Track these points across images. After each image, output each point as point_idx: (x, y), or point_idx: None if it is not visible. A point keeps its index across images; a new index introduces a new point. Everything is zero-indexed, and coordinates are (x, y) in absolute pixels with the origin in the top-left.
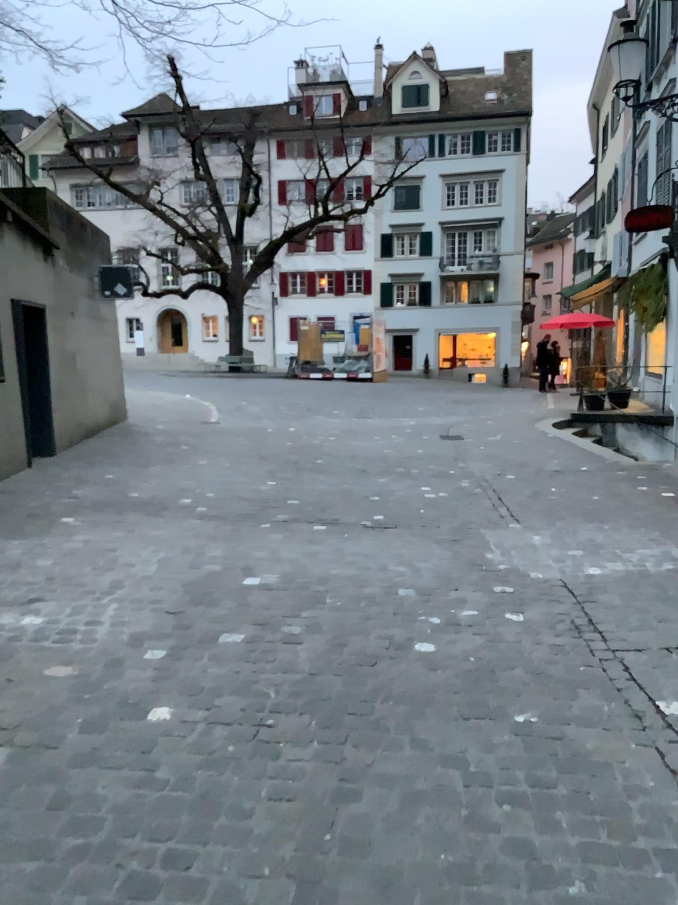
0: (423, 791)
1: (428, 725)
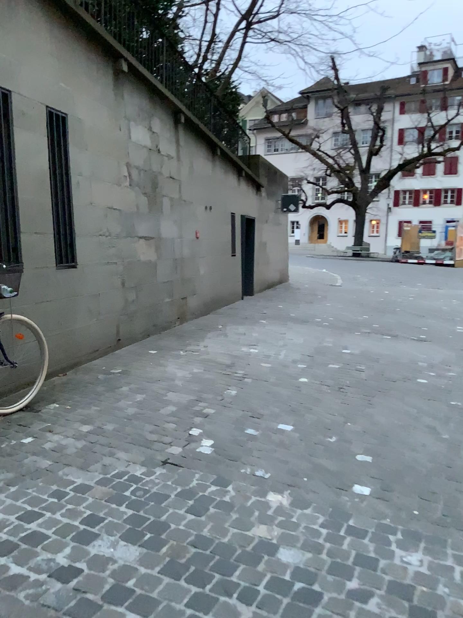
0: (399, 409)
1: (410, 397)
